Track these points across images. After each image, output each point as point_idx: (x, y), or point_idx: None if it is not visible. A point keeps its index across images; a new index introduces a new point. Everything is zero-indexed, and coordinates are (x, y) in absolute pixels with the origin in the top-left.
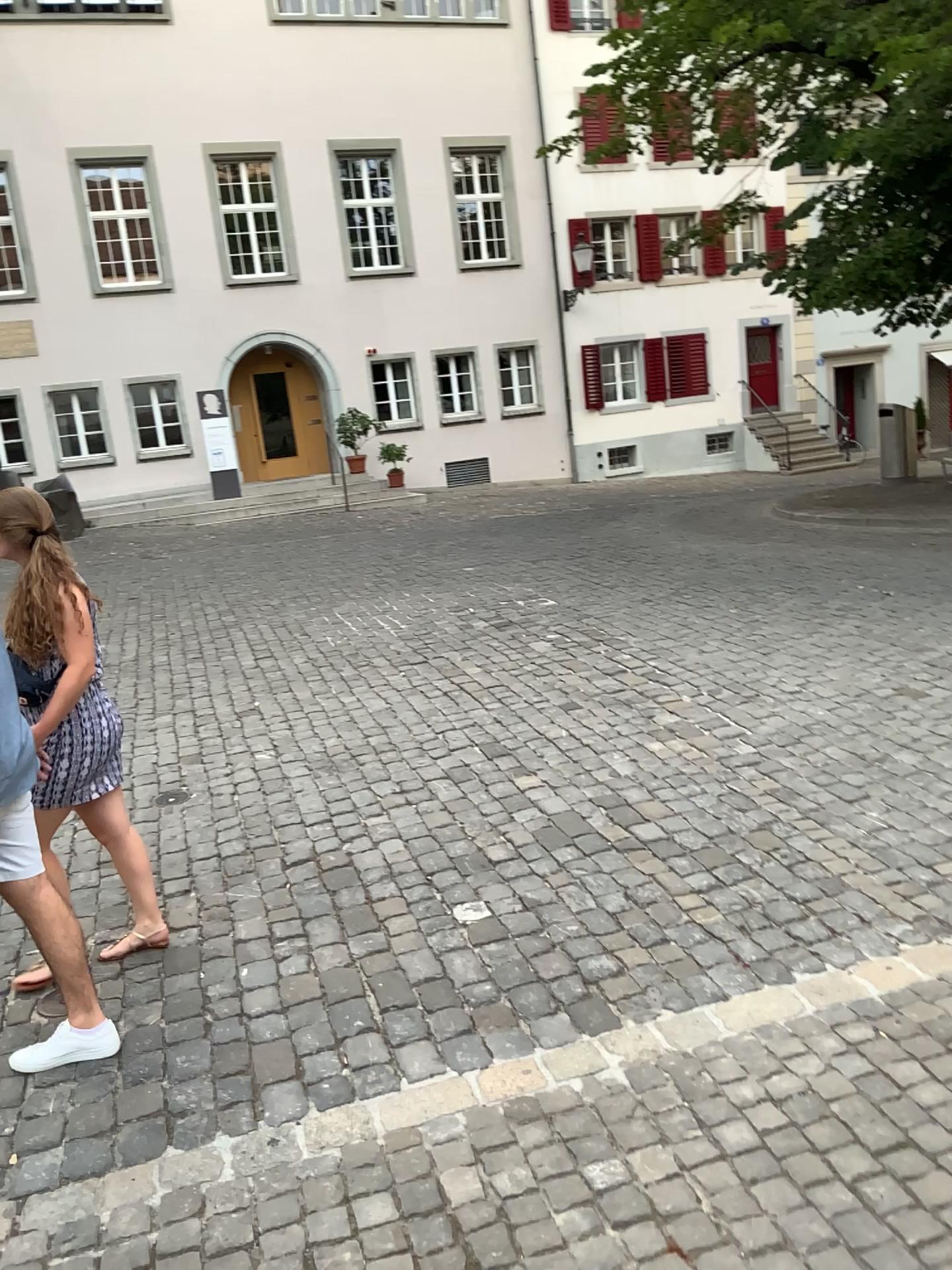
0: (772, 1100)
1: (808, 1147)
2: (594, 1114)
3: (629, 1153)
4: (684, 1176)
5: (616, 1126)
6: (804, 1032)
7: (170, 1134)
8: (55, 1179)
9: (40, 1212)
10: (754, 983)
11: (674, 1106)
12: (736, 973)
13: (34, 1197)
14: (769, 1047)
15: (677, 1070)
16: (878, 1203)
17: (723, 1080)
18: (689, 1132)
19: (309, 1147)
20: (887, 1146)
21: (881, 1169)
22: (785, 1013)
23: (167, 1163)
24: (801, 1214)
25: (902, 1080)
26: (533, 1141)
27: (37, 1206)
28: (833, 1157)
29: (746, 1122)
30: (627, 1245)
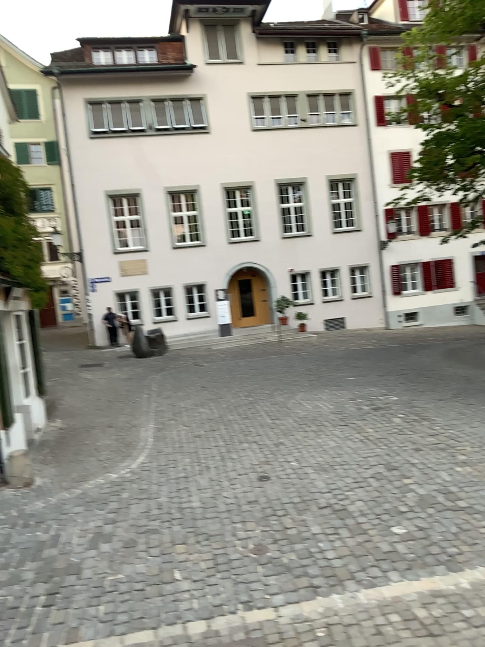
0: None
1: None
2: (461, 596)
3: (476, 608)
4: None
5: (470, 600)
6: None
7: (317, 592)
8: (285, 602)
9: (285, 611)
10: None
11: None
12: None
13: (281, 607)
14: None
15: None
16: None
17: None
18: None
19: (366, 599)
20: None
21: None
22: None
23: (320, 601)
24: None
25: None
26: (442, 602)
27: (284, 609)
28: None
29: None
30: (480, 633)
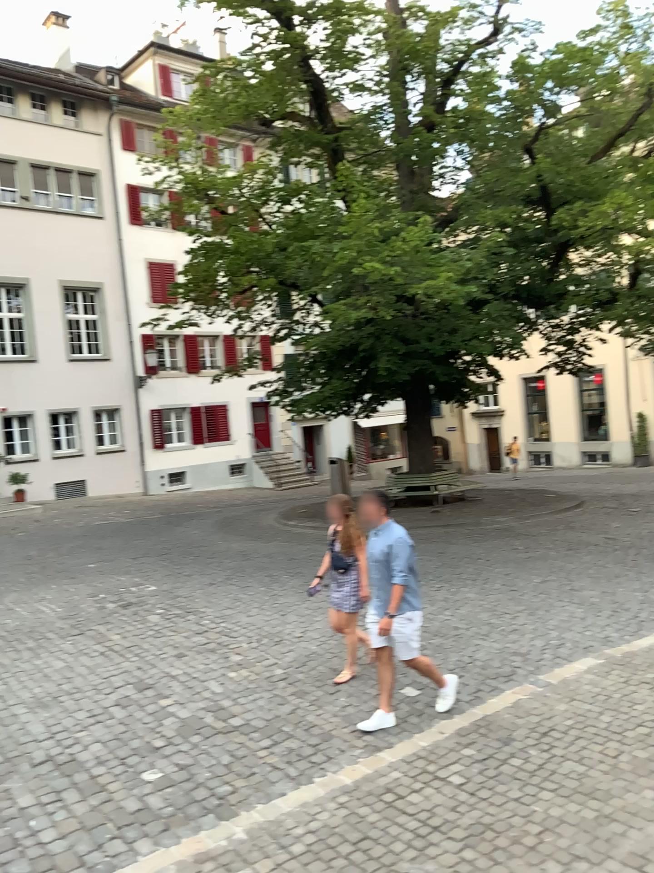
0: (311, 832)
1: (328, 847)
2: (234, 853)
3: (253, 865)
4: (278, 868)
5: (246, 856)
6: (321, 802)
7: None
8: None
9: None
10: (297, 785)
11: (269, 843)
12: (289, 782)
13: None
14: (307, 811)
15: (268, 828)
16: (356, 861)
17: (289, 828)
18: (278, 851)
19: None
20: (358, 840)
21: (357, 849)
22: (312, 796)
23: None
24: (327, 871)
25: (362, 814)
26: (209, 869)
27: None
28: (338, 848)
29: (301, 842)
30: None
